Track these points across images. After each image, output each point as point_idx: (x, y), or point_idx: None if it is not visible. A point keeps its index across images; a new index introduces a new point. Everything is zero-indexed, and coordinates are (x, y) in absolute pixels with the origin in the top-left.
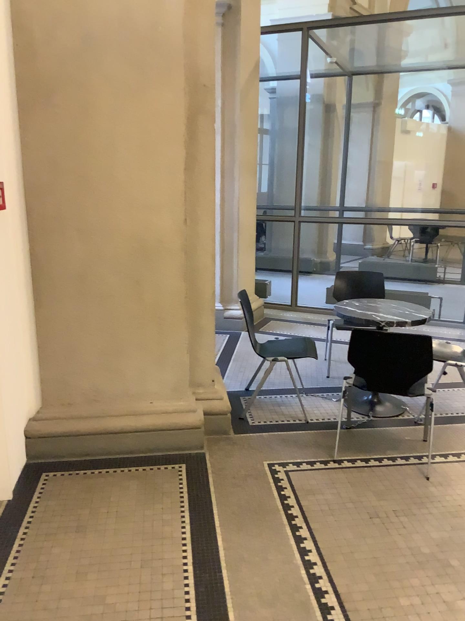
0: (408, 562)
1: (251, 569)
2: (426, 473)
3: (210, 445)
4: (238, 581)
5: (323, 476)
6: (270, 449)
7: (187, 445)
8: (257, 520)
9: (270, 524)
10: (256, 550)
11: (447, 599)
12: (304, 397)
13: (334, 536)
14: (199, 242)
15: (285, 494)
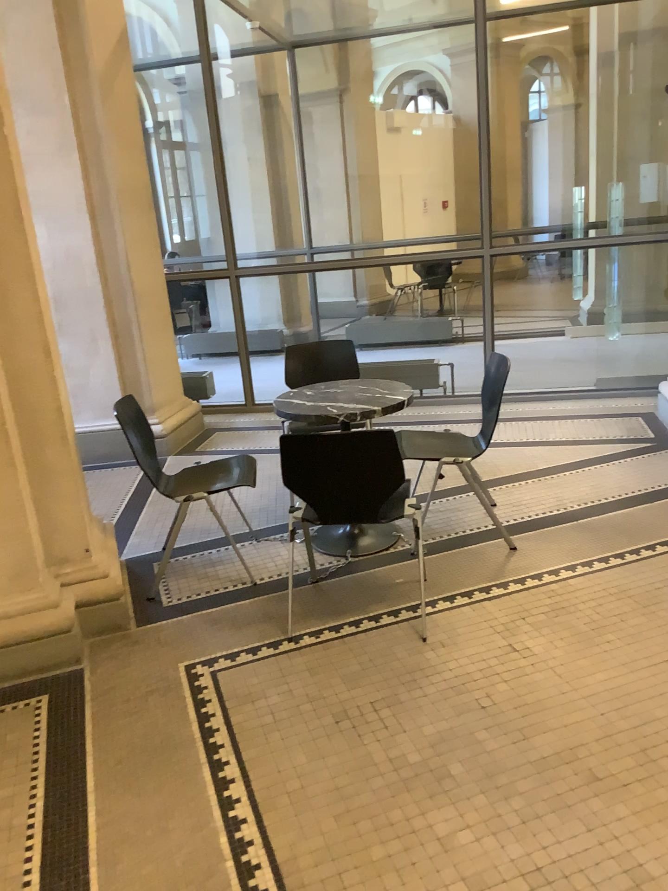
0: (386, 784)
1: (137, 856)
2: (420, 632)
3: (91, 653)
4: (113, 883)
5: (267, 670)
6: (189, 641)
7: (50, 661)
8: (156, 766)
9: (176, 770)
10: (149, 820)
11: (439, 832)
12: (250, 545)
13: (277, 766)
14: (14, 330)
15: (206, 711)
